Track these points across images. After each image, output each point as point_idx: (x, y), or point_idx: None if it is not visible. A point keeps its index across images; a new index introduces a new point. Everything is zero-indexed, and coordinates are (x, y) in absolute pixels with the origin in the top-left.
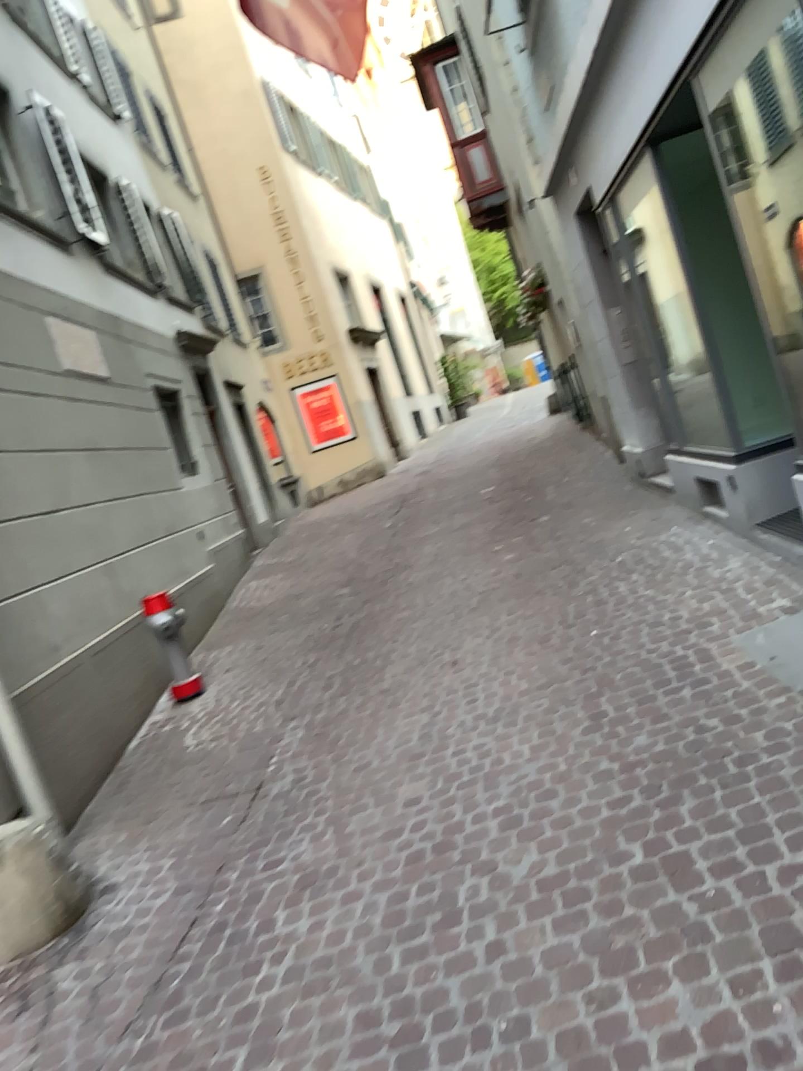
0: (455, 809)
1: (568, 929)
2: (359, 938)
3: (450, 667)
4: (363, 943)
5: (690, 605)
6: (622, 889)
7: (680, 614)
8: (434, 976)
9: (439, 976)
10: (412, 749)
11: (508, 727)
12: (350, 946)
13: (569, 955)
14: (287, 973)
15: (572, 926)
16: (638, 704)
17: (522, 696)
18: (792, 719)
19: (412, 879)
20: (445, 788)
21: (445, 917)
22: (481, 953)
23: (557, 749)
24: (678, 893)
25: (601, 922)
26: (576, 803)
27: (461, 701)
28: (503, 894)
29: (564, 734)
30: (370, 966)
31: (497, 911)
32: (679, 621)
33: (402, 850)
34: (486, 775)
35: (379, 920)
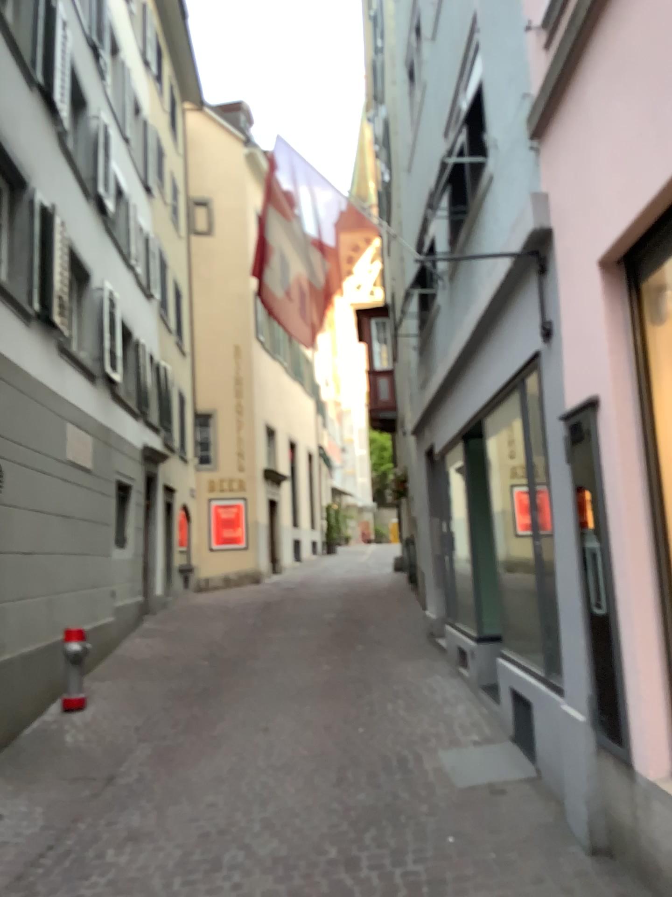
0: (237, 813)
1: (280, 882)
2: (158, 870)
3: (262, 731)
4: (159, 873)
5: (423, 726)
6: (317, 867)
7: (415, 731)
8: (197, 894)
9: (199, 895)
10: (221, 774)
11: (286, 774)
12: (151, 874)
13: (276, 893)
14: (107, 882)
15: (283, 881)
16: (368, 776)
17: (301, 758)
18: (445, 801)
19: (199, 845)
20: (235, 800)
21: (213, 866)
22: (227, 886)
23: (310, 791)
24: (345, 873)
25: (299, 881)
26: (309, 822)
27: (262, 753)
28: (251, 861)
29: (318, 784)
30: (160, 885)
31: (244, 868)
32: (413, 735)
33: (198, 829)
34: (263, 798)
35: (173, 863)
